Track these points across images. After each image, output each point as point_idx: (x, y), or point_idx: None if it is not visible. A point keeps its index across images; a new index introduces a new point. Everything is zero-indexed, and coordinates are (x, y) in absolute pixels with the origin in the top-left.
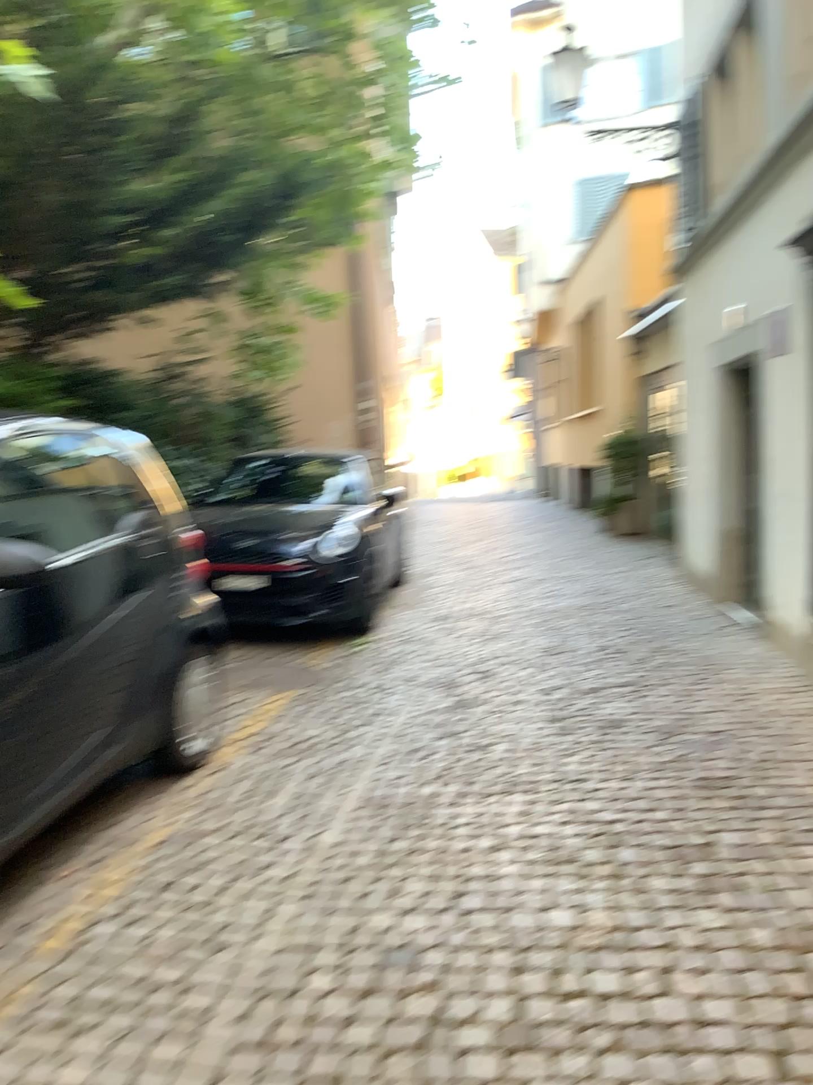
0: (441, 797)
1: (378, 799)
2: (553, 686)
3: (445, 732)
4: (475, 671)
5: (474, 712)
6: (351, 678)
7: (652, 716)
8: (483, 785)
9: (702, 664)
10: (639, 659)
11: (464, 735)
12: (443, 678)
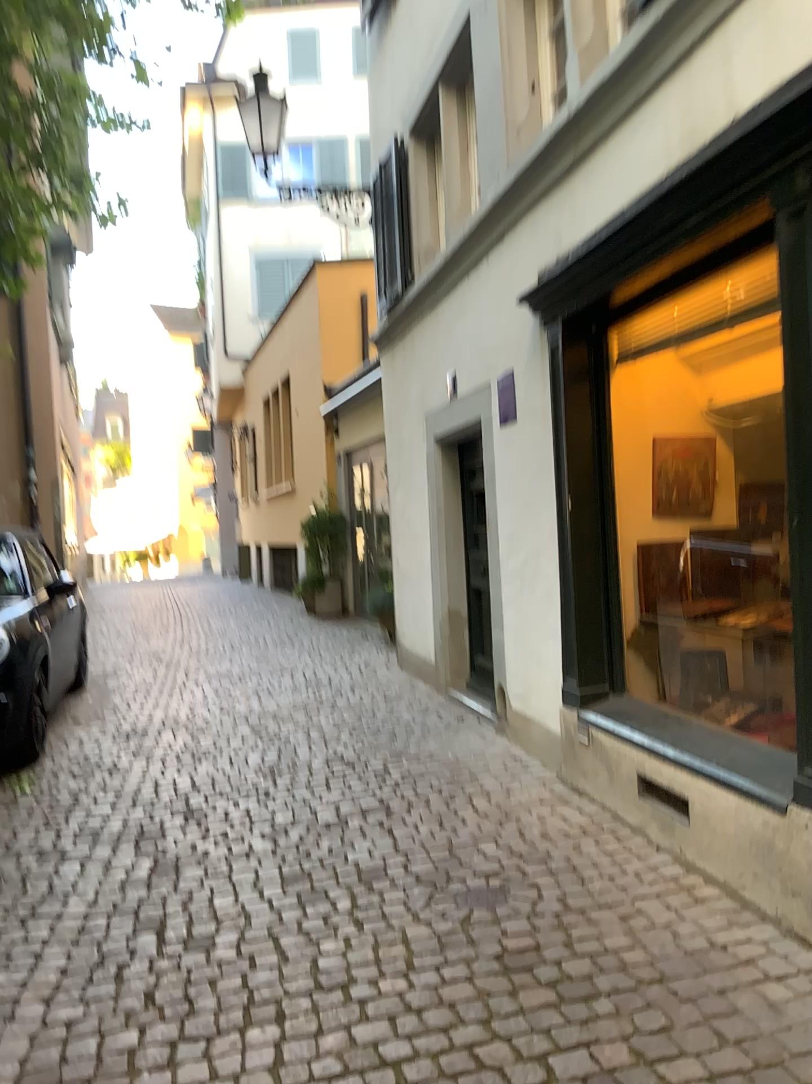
0: (147, 1058)
1: (43, 1079)
2: (283, 825)
3: (145, 922)
4: (179, 814)
5: (184, 882)
6: (5, 844)
7: (415, 860)
8: (209, 1020)
9: (450, 774)
10: (378, 775)
11: (172, 924)
12: (138, 830)
